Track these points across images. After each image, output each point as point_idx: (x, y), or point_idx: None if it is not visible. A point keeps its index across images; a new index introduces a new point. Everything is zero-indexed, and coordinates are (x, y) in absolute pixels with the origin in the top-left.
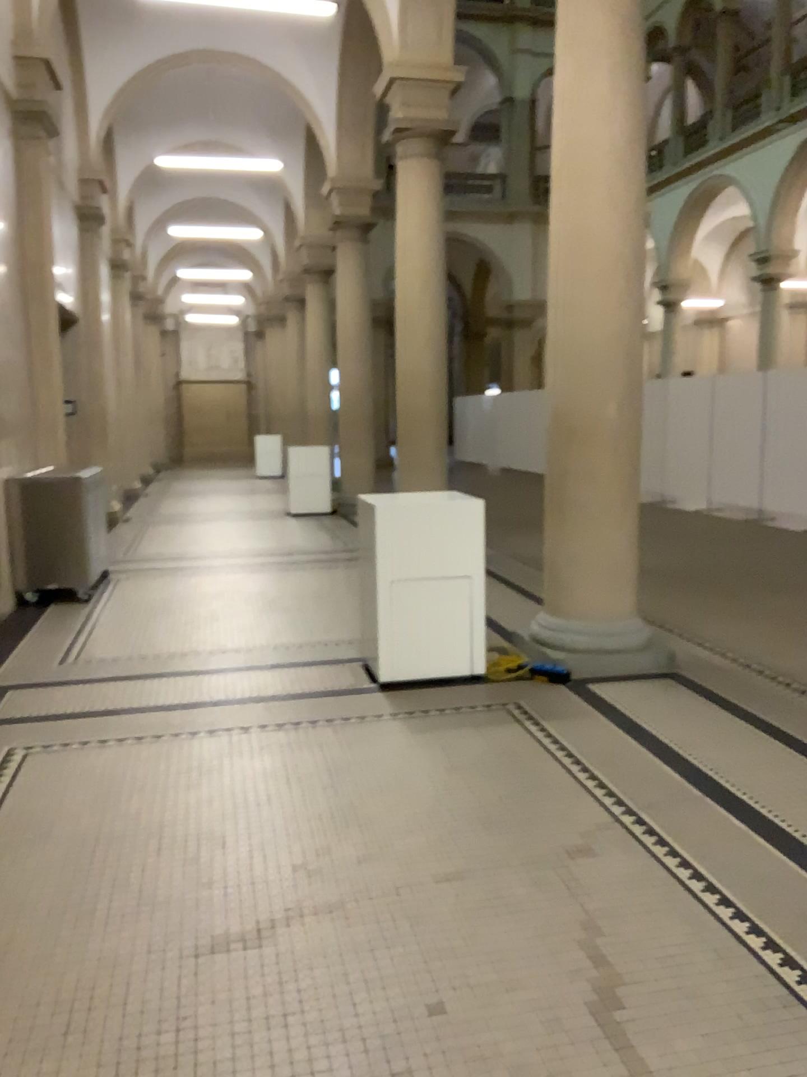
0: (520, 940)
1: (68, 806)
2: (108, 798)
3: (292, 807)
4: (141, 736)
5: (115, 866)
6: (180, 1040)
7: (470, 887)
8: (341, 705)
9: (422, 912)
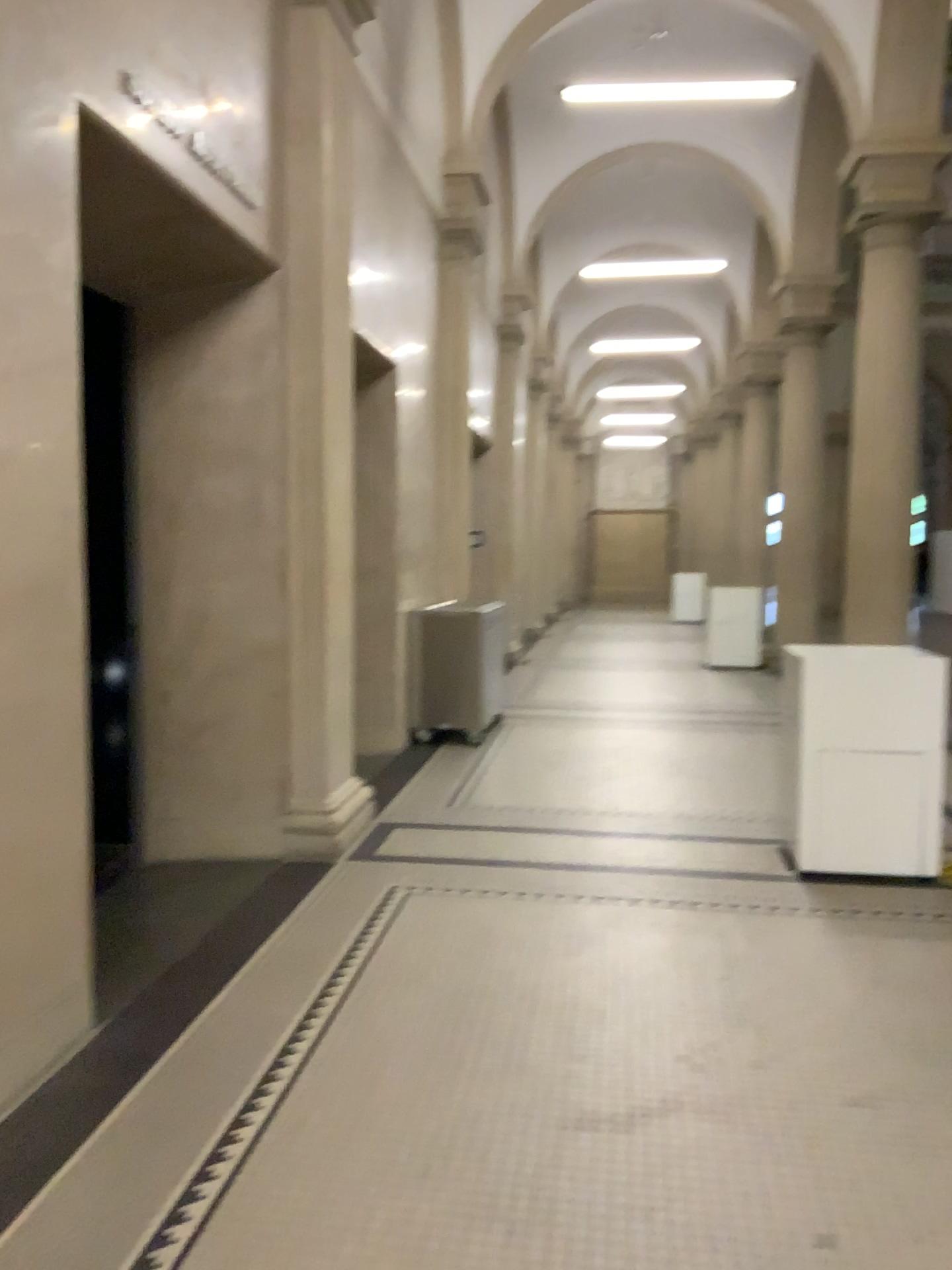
0: (942, 1187)
1: (446, 952)
2: (486, 951)
3: (680, 992)
4: (524, 892)
5: (488, 1020)
6: (540, 1203)
7: (884, 1116)
8: (748, 888)
9: (822, 1132)
